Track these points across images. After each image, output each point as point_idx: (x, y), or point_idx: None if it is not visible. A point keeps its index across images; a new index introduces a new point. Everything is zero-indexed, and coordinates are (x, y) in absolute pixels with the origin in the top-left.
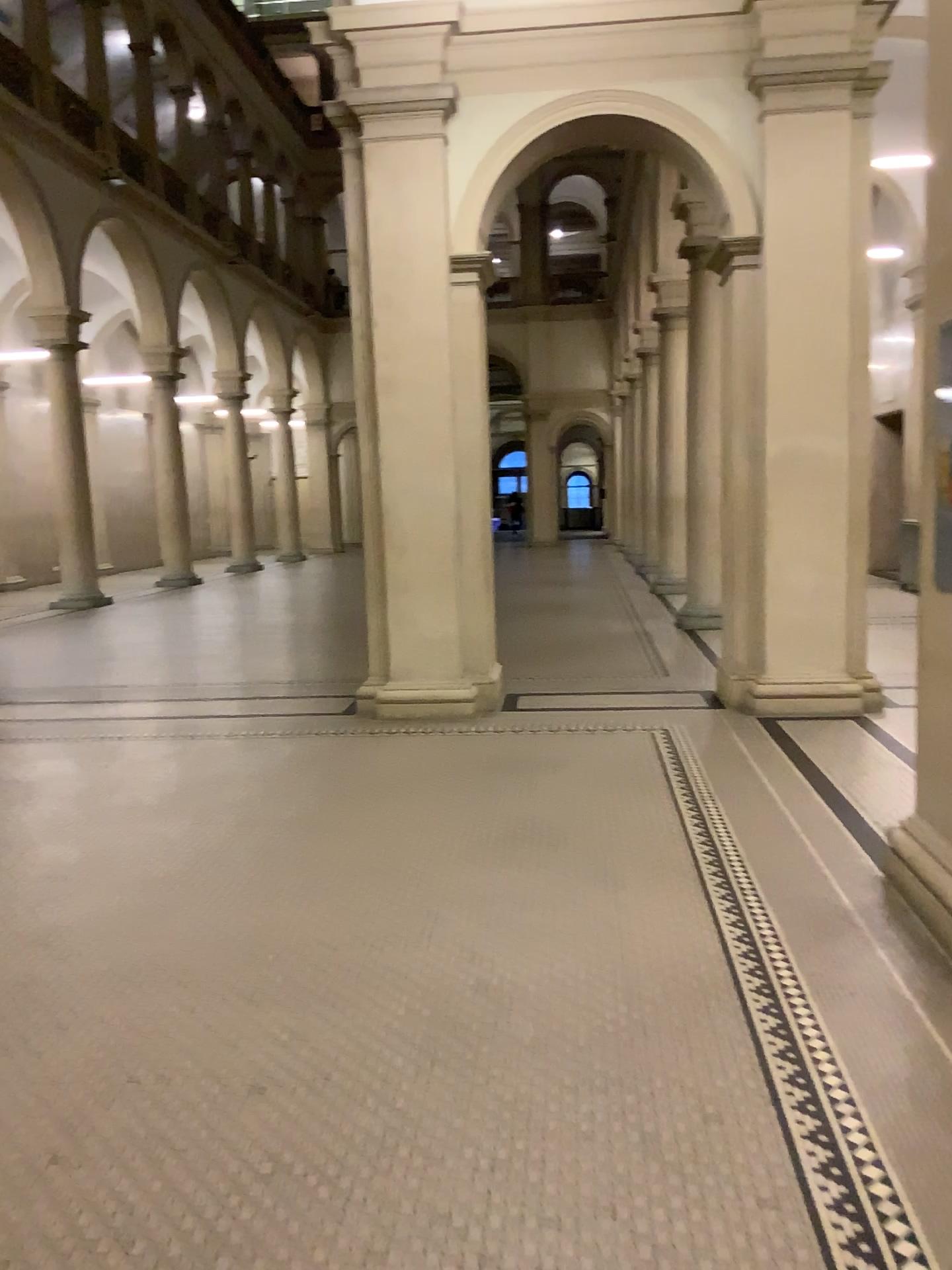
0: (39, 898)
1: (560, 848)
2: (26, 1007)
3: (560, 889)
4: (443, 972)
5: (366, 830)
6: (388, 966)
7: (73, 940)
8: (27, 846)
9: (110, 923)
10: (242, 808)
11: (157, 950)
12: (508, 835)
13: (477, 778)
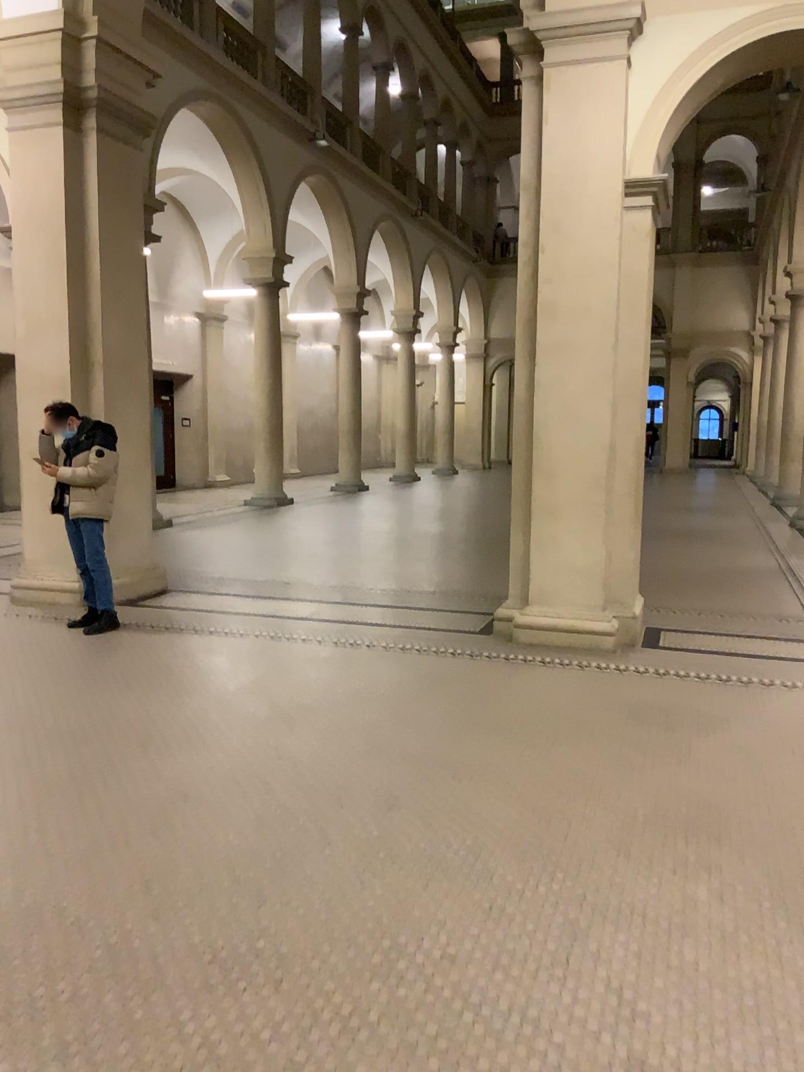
0: (152, 830)
1: (726, 846)
2: (99, 989)
3: (731, 912)
4: (586, 1030)
5: (499, 786)
6: (516, 1006)
7: (171, 895)
8: (158, 759)
9: (213, 877)
10: (372, 740)
11: (254, 927)
12: (659, 817)
13: (622, 733)
